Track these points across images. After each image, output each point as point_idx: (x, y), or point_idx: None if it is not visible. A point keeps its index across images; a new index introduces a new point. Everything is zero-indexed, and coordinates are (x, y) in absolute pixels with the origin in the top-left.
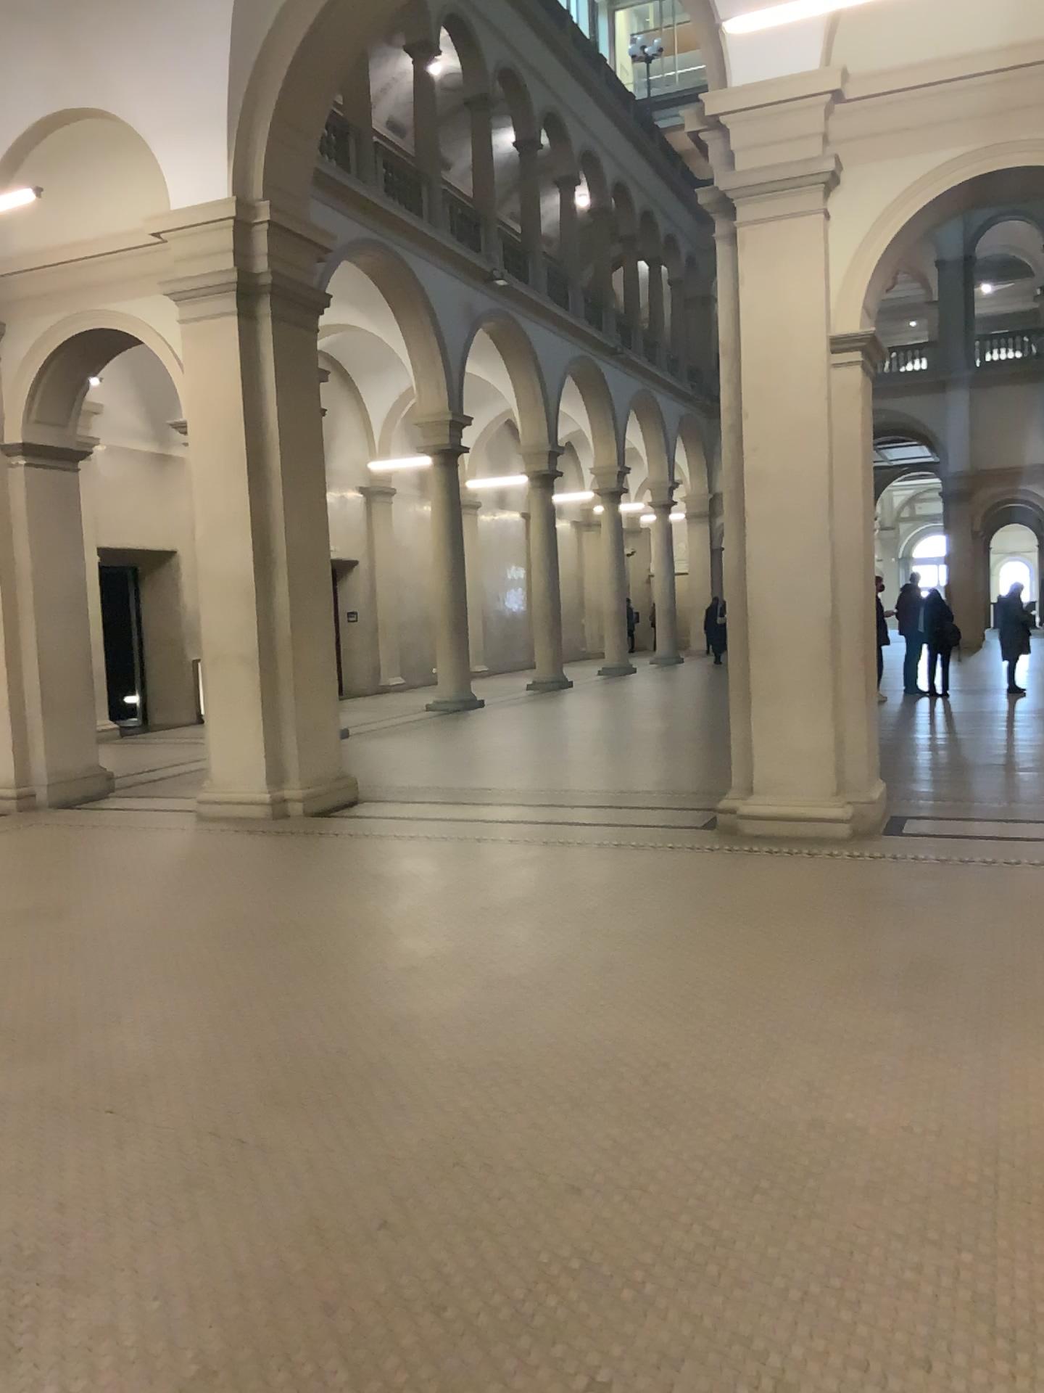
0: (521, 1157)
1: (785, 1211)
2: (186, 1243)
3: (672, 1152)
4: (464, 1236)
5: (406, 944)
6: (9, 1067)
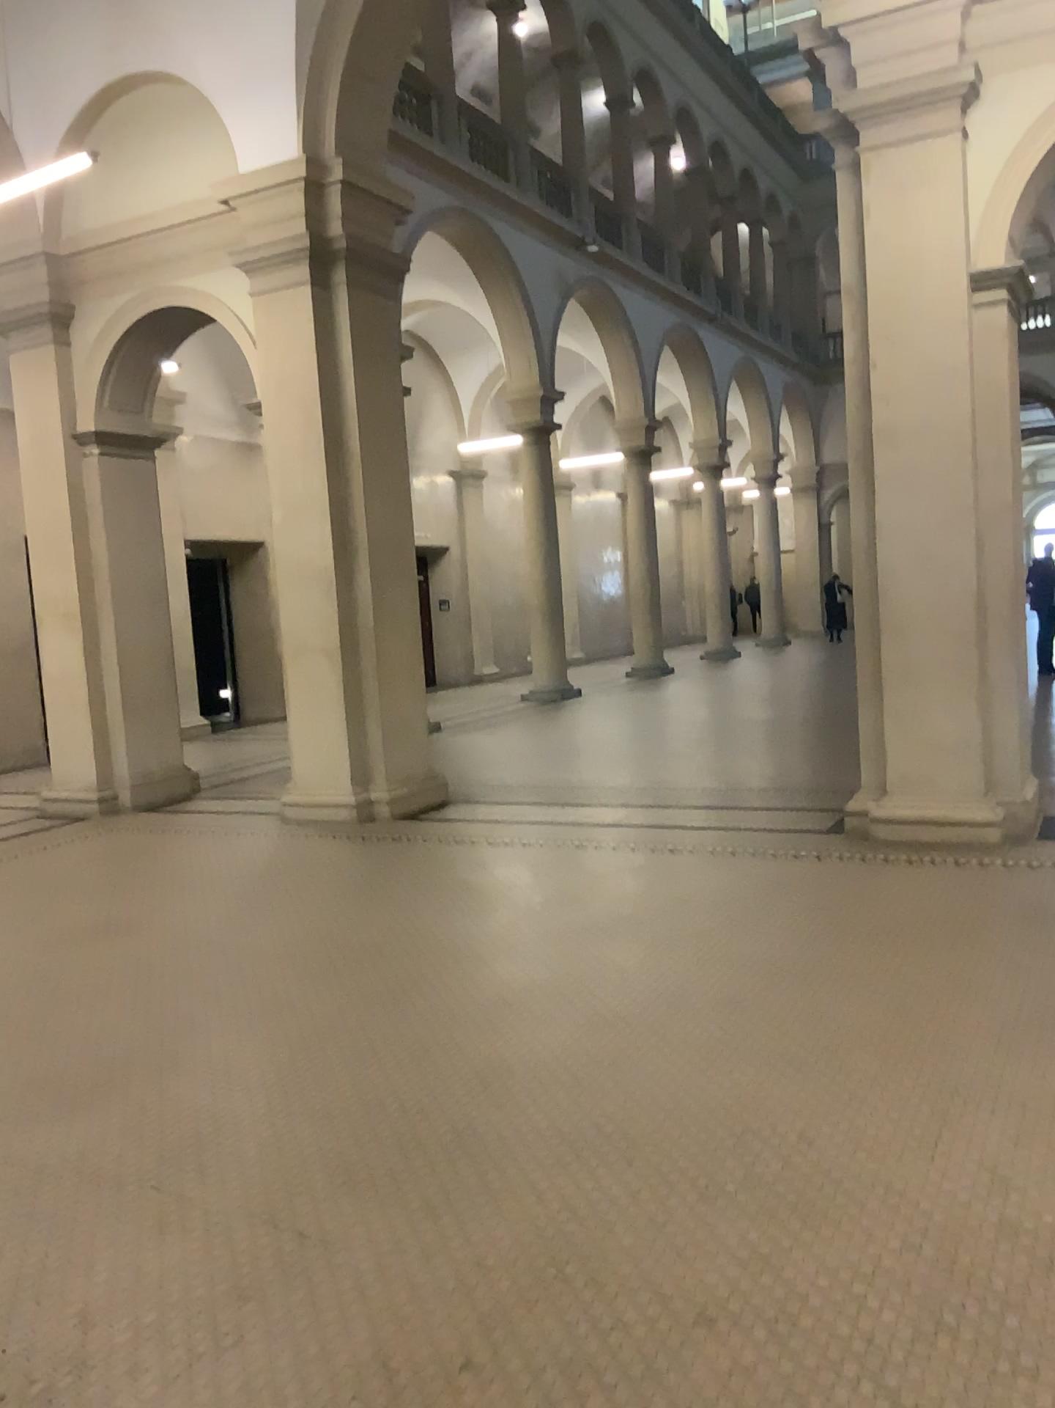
0: (635, 1273)
1: (983, 1370)
2: (222, 1389)
3: (826, 1270)
4: (566, 1394)
5: (498, 976)
6: (47, 1130)
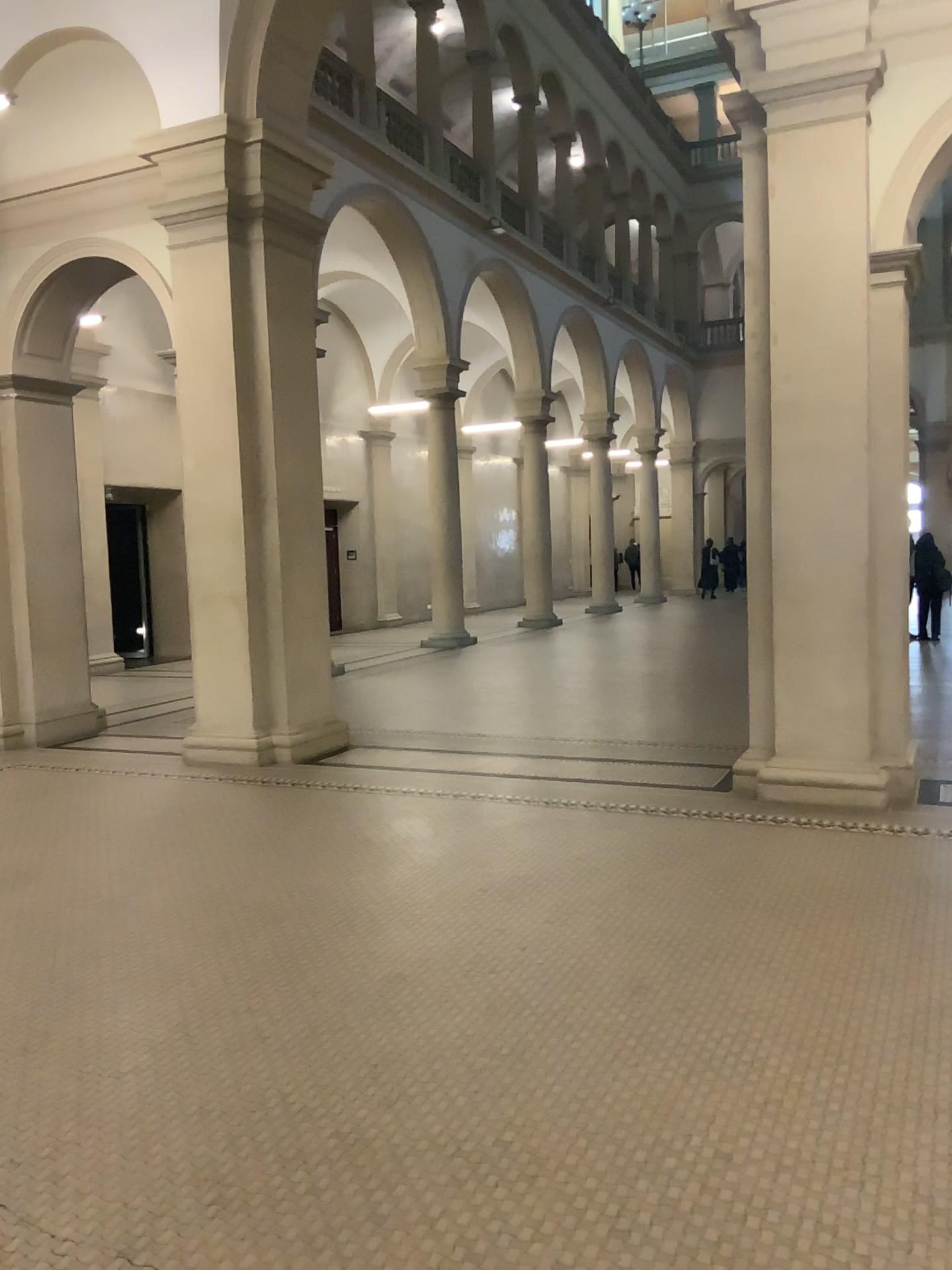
0: None
1: None
2: None
3: None
4: None
5: (391, 943)
6: None
